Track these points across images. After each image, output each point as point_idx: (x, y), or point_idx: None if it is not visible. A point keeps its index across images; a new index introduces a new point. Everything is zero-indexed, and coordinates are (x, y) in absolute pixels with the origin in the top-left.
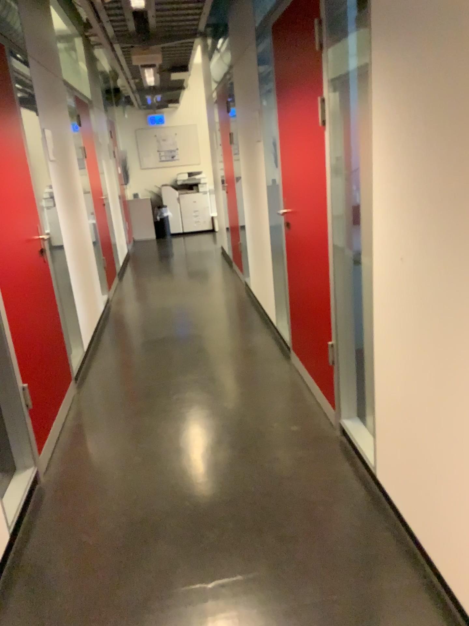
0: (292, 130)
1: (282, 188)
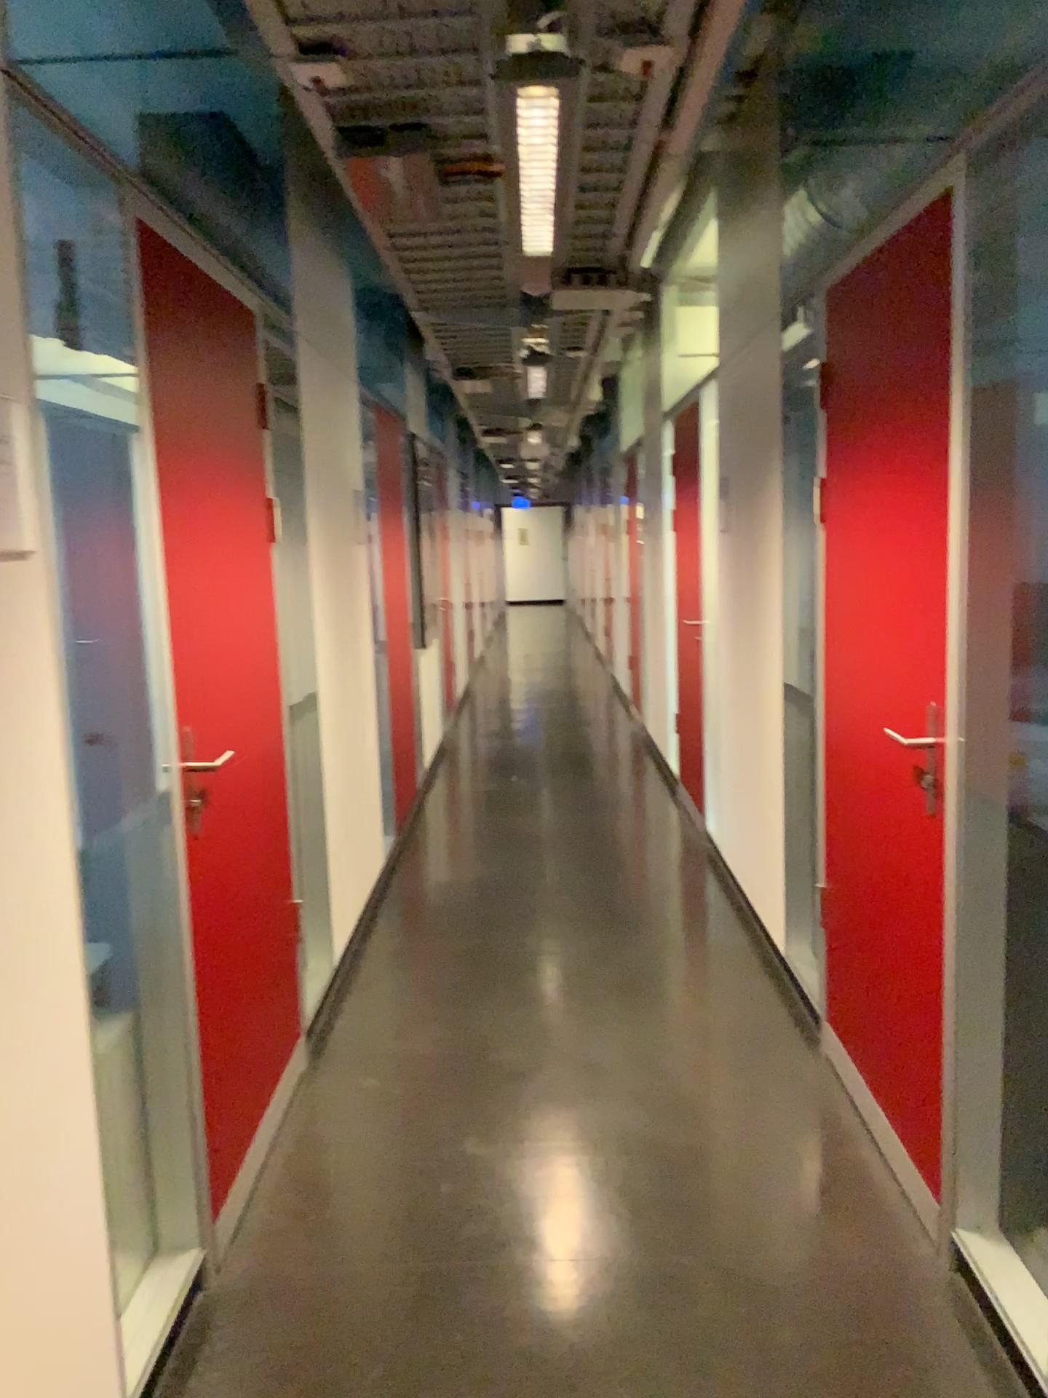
0: (216, 537)
1: (178, 704)
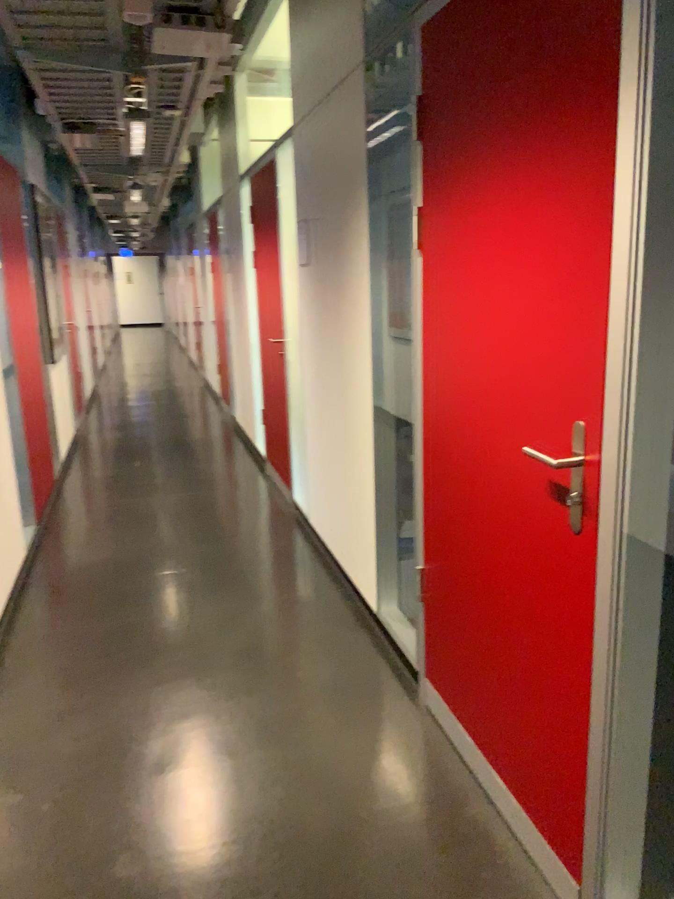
0: None
1: None
